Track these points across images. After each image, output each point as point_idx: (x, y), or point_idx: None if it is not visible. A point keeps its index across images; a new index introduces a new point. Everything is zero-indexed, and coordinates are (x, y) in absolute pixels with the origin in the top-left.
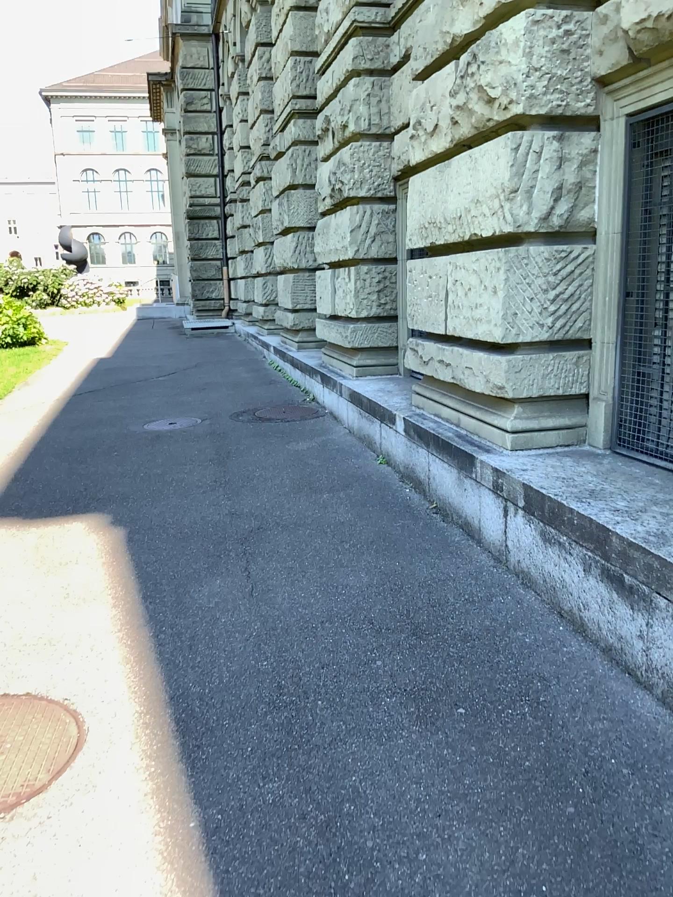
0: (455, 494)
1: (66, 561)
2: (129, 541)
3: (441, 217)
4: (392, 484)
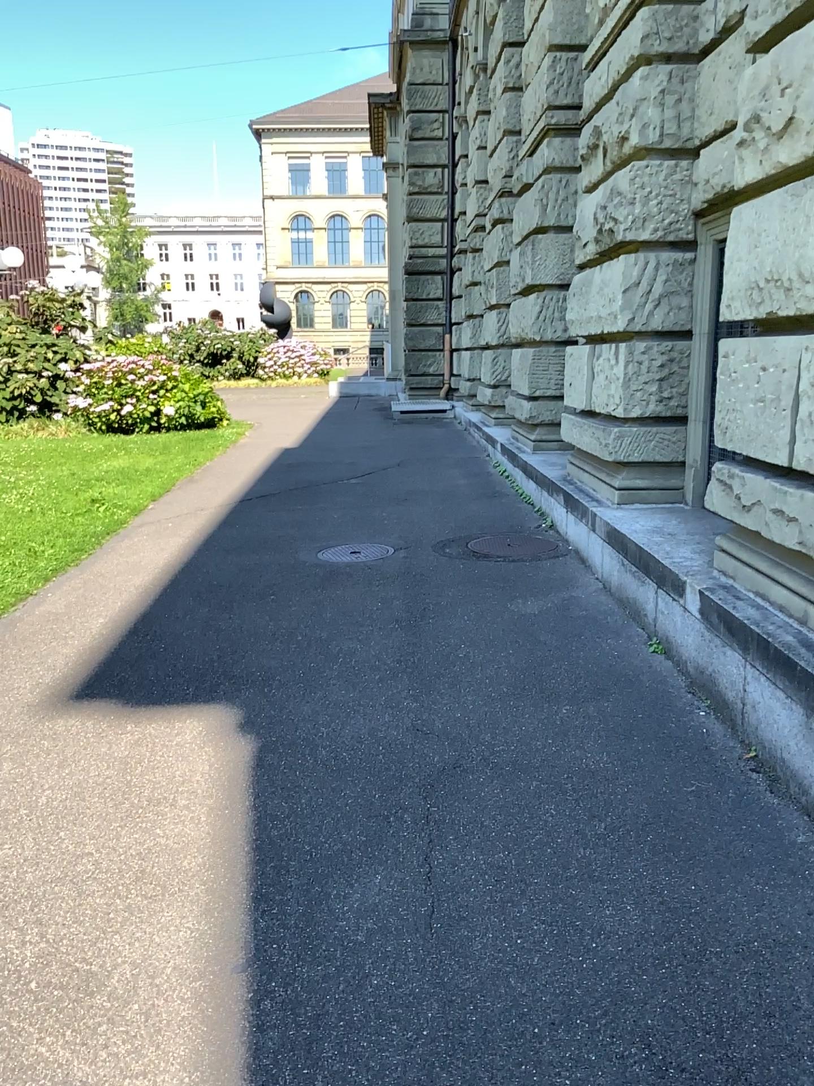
0: (794, 745)
1: (157, 801)
2: (256, 769)
3: (794, 271)
4: (676, 699)
